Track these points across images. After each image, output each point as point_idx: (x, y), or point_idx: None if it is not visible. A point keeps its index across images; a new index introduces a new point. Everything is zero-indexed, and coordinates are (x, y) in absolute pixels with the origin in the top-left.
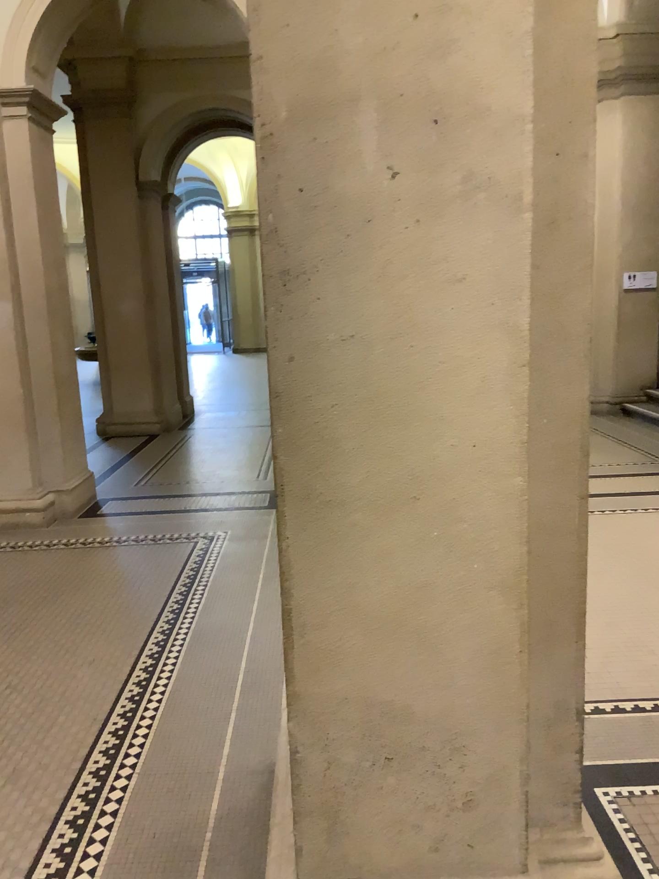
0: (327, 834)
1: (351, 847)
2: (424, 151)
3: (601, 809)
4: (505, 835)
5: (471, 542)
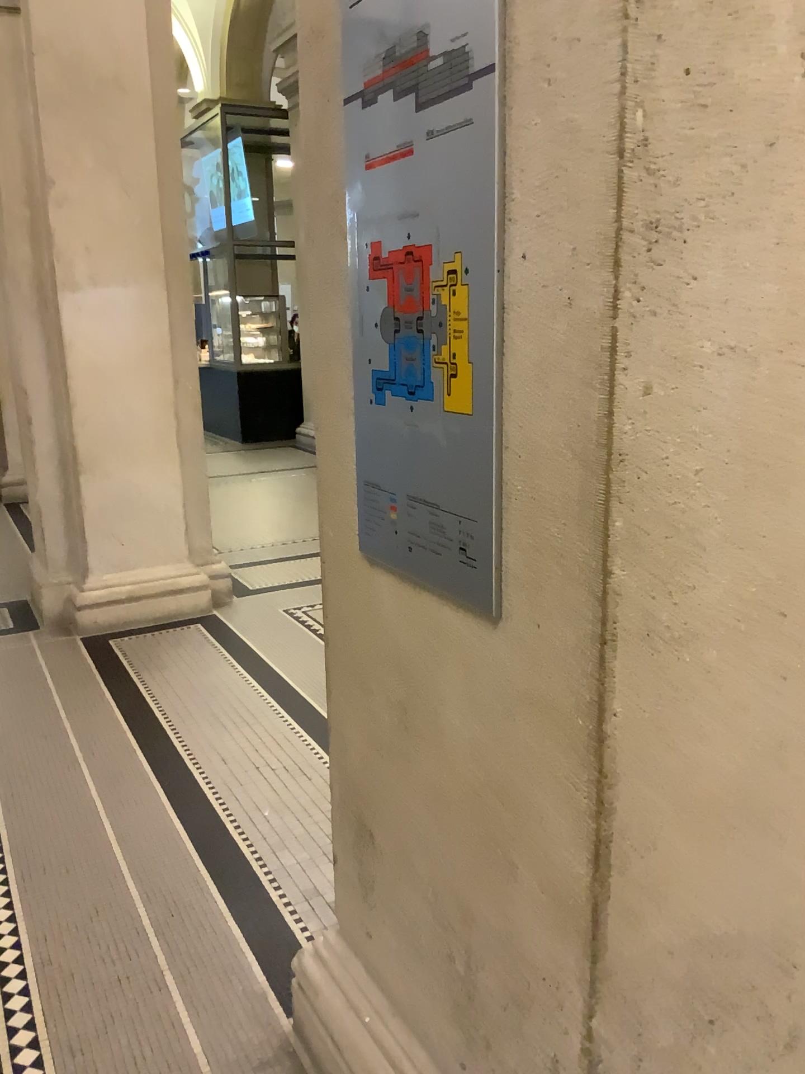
0: None
1: None
2: None
3: None
4: None
5: None
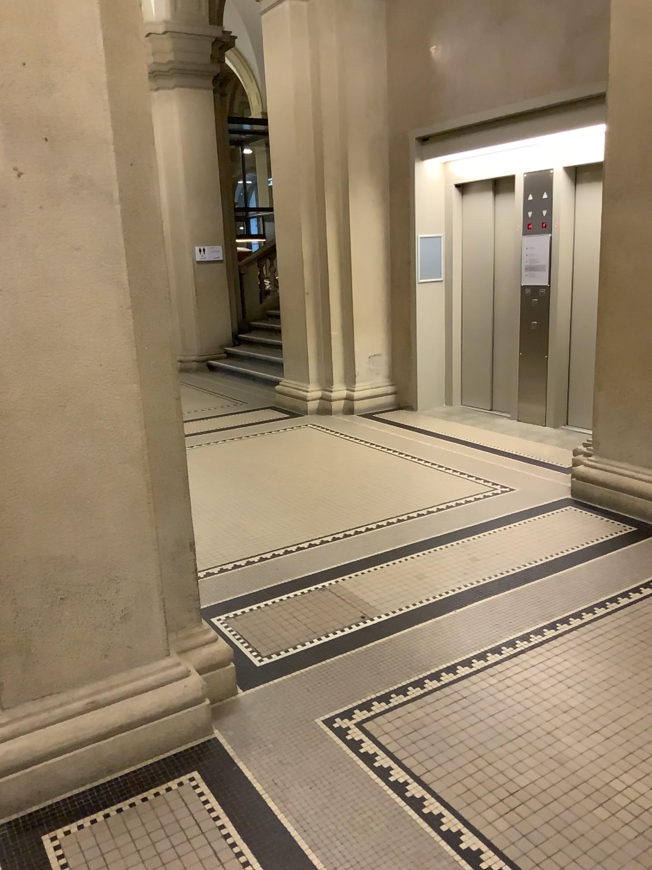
0: (21, 669)
1: (41, 673)
2: (41, 158)
3: (217, 630)
4: (152, 633)
5: (105, 433)
